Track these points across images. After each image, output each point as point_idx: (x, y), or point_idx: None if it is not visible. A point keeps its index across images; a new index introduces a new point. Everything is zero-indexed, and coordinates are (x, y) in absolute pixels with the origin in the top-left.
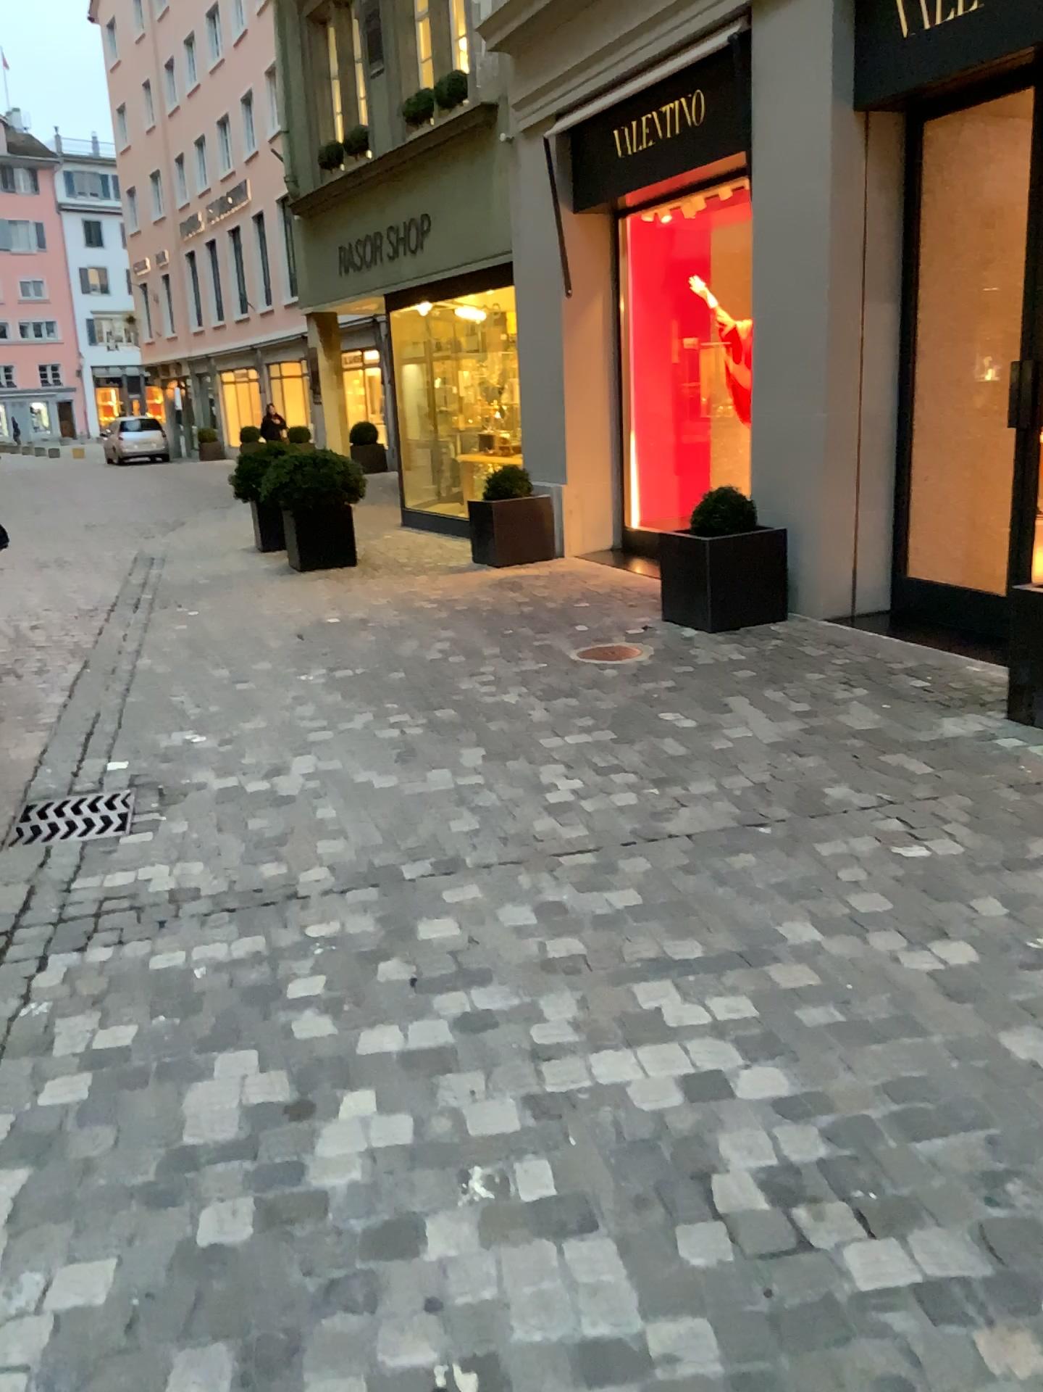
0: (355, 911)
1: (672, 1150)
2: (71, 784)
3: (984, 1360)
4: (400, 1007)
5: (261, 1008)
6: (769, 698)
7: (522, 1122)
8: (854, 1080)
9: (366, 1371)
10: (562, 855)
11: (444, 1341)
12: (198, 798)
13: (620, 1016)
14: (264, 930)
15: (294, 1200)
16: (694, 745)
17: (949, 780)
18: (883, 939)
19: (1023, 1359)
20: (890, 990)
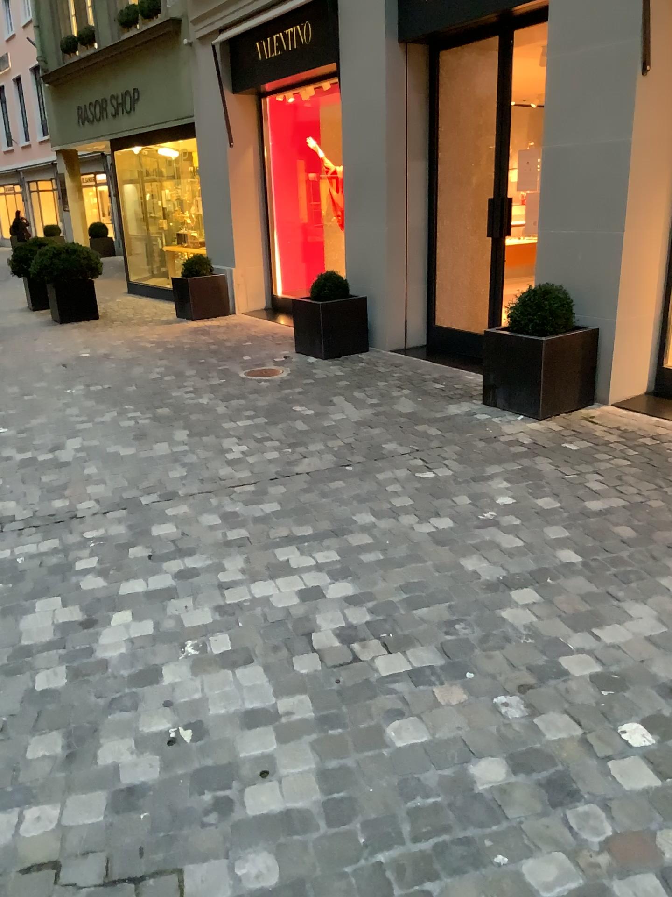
0: (113, 521)
1: (292, 624)
2: None
3: (436, 697)
4: (143, 569)
5: (61, 575)
6: (355, 396)
7: (213, 619)
8: (387, 586)
9: (134, 734)
10: (234, 485)
11: (175, 717)
12: (9, 464)
13: (266, 565)
14: (59, 534)
15: (89, 664)
16: (310, 423)
17: (450, 437)
18: (408, 519)
19: (455, 695)
20: (408, 543)
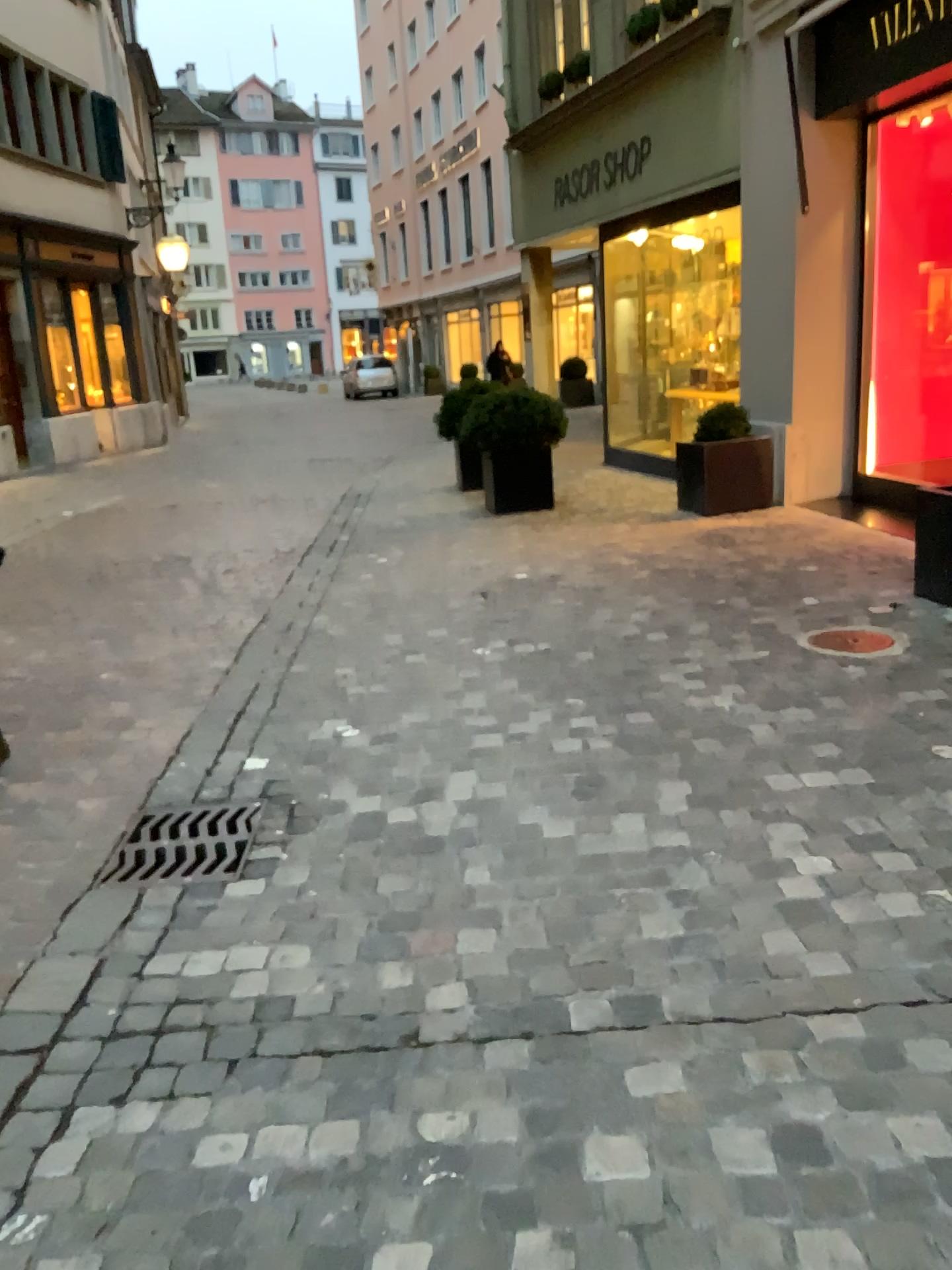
0: (494, 1091)
1: None
2: (198, 788)
3: None
4: None
5: None
6: None
7: None
8: None
9: None
10: (810, 1015)
11: None
12: (331, 828)
13: None
14: (361, 1114)
15: None
16: None
17: None
18: None
19: None
20: None
